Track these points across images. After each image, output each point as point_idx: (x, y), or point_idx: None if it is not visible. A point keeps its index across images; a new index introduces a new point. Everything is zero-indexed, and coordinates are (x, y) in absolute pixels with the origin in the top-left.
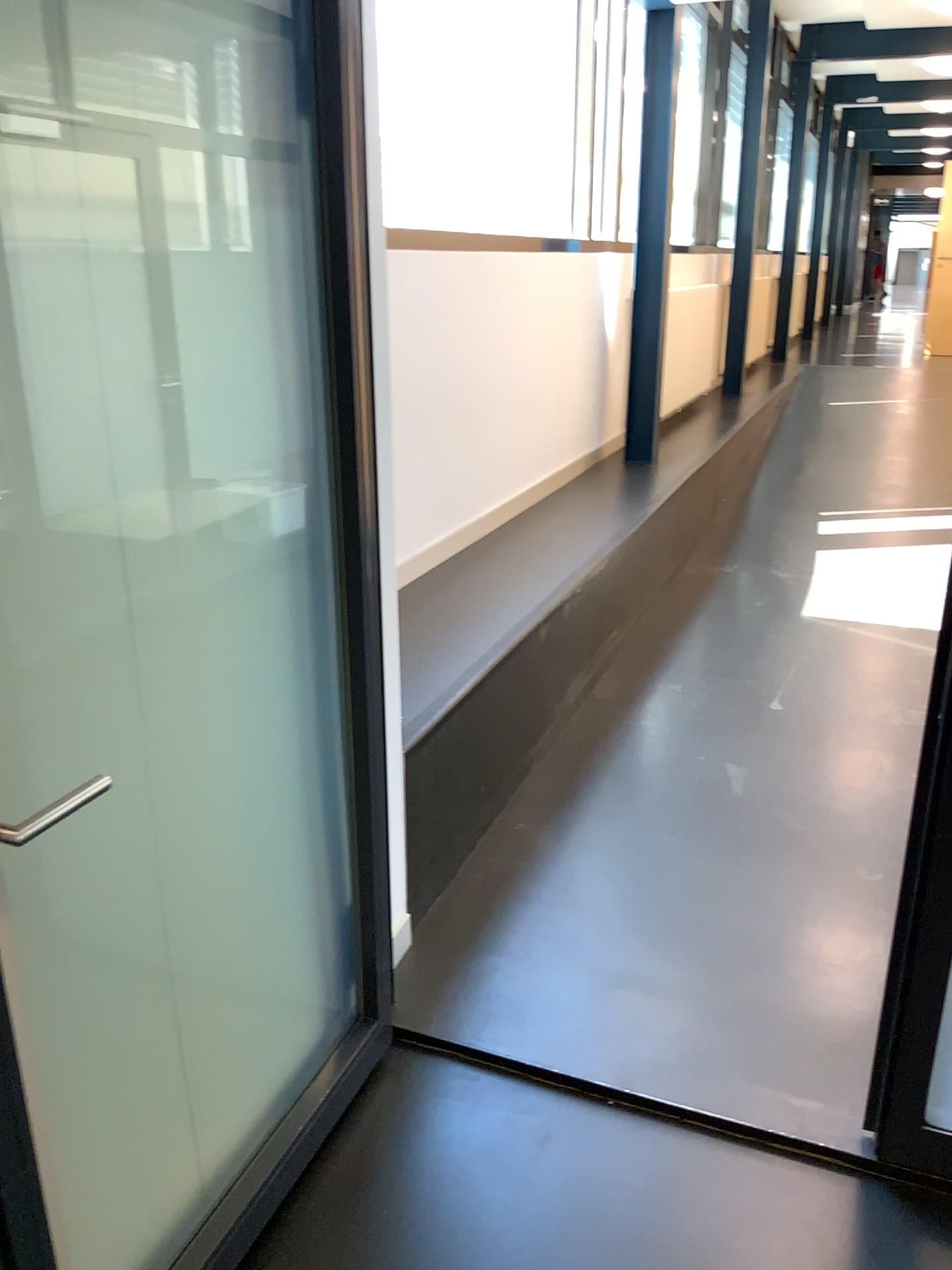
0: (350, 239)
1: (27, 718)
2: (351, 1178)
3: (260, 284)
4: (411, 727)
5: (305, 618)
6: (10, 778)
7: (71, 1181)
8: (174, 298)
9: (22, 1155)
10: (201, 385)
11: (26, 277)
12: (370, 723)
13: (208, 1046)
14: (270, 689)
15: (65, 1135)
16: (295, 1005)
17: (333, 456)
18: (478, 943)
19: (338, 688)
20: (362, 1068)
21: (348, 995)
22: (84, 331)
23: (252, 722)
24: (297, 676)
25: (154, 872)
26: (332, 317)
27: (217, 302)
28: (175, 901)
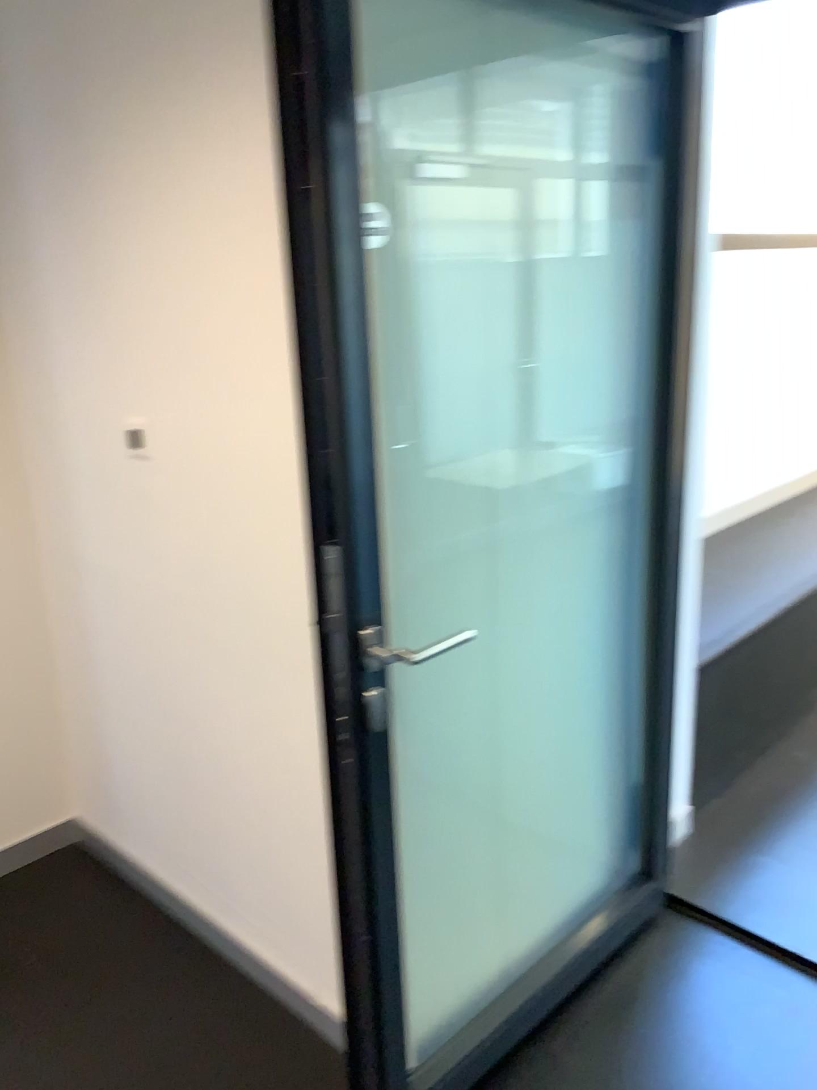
0: (679, 247)
1: (418, 589)
2: (620, 1001)
3: (606, 284)
4: (702, 649)
5: (620, 545)
6: (404, 629)
7: (416, 930)
8: (541, 297)
9: (390, 891)
10: (555, 360)
11: (445, 285)
12: (666, 637)
13: (518, 864)
14: (587, 596)
15: (415, 895)
16: (586, 852)
17: (652, 418)
18: (748, 842)
19: (642, 605)
20: (637, 918)
21: (629, 858)
22: (479, 322)
23: (571, 620)
24: (609, 589)
25: (491, 719)
26: (660, 308)
27: (572, 299)
28: (504, 745)
